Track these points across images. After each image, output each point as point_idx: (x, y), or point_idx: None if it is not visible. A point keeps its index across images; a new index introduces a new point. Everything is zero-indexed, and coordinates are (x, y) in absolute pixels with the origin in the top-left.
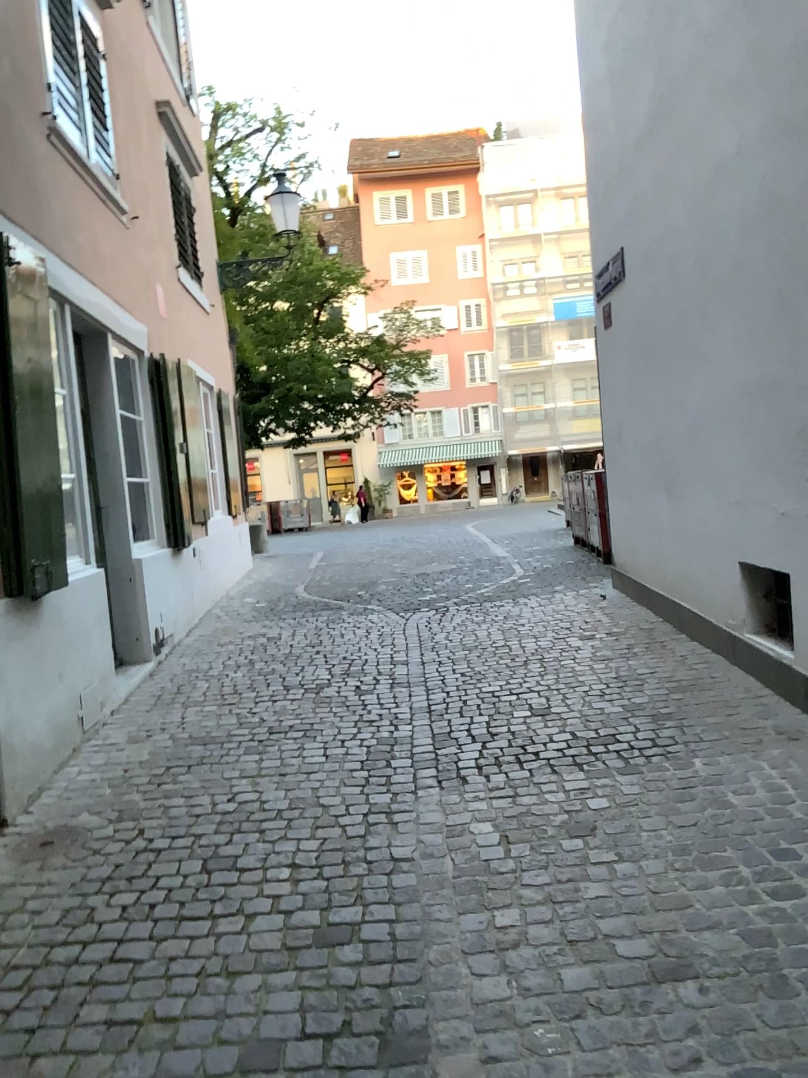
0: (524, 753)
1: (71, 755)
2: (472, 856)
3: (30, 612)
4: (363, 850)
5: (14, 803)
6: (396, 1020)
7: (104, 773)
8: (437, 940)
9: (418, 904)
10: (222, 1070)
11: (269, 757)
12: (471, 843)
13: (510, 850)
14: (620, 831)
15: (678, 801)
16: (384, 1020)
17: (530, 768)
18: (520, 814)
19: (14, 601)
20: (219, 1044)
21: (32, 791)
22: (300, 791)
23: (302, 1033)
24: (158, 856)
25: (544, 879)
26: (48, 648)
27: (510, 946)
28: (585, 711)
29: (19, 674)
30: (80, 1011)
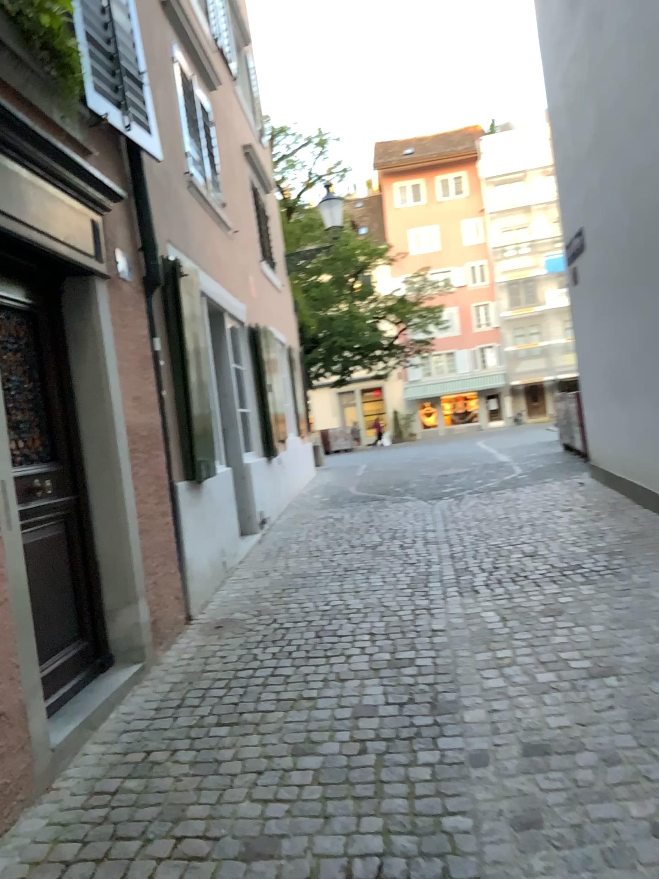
0: (517, 576)
1: (220, 584)
2: (482, 626)
3: (196, 490)
4: (414, 626)
5: (195, 606)
6: (439, 695)
7: (244, 593)
8: (462, 663)
9: (449, 649)
10: (345, 714)
11: (347, 583)
12: (482, 620)
13: (507, 623)
14: (578, 612)
15: (618, 596)
16: (432, 695)
17: (521, 583)
18: (513, 606)
19: (188, 483)
20: (341, 705)
21: (203, 601)
22: (370, 599)
23: (386, 701)
24: (288, 630)
25: (528, 635)
26: (206, 514)
27: (506, 663)
28: (561, 552)
29: (193, 528)
30: (261, 693)
